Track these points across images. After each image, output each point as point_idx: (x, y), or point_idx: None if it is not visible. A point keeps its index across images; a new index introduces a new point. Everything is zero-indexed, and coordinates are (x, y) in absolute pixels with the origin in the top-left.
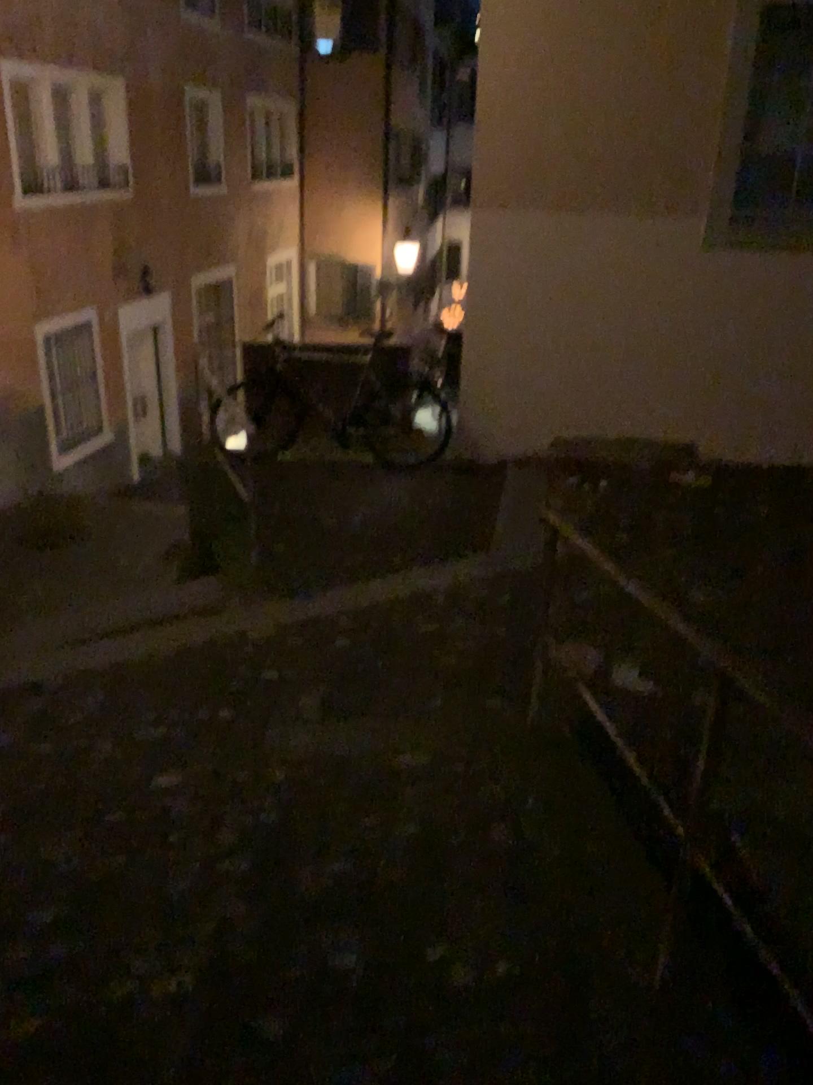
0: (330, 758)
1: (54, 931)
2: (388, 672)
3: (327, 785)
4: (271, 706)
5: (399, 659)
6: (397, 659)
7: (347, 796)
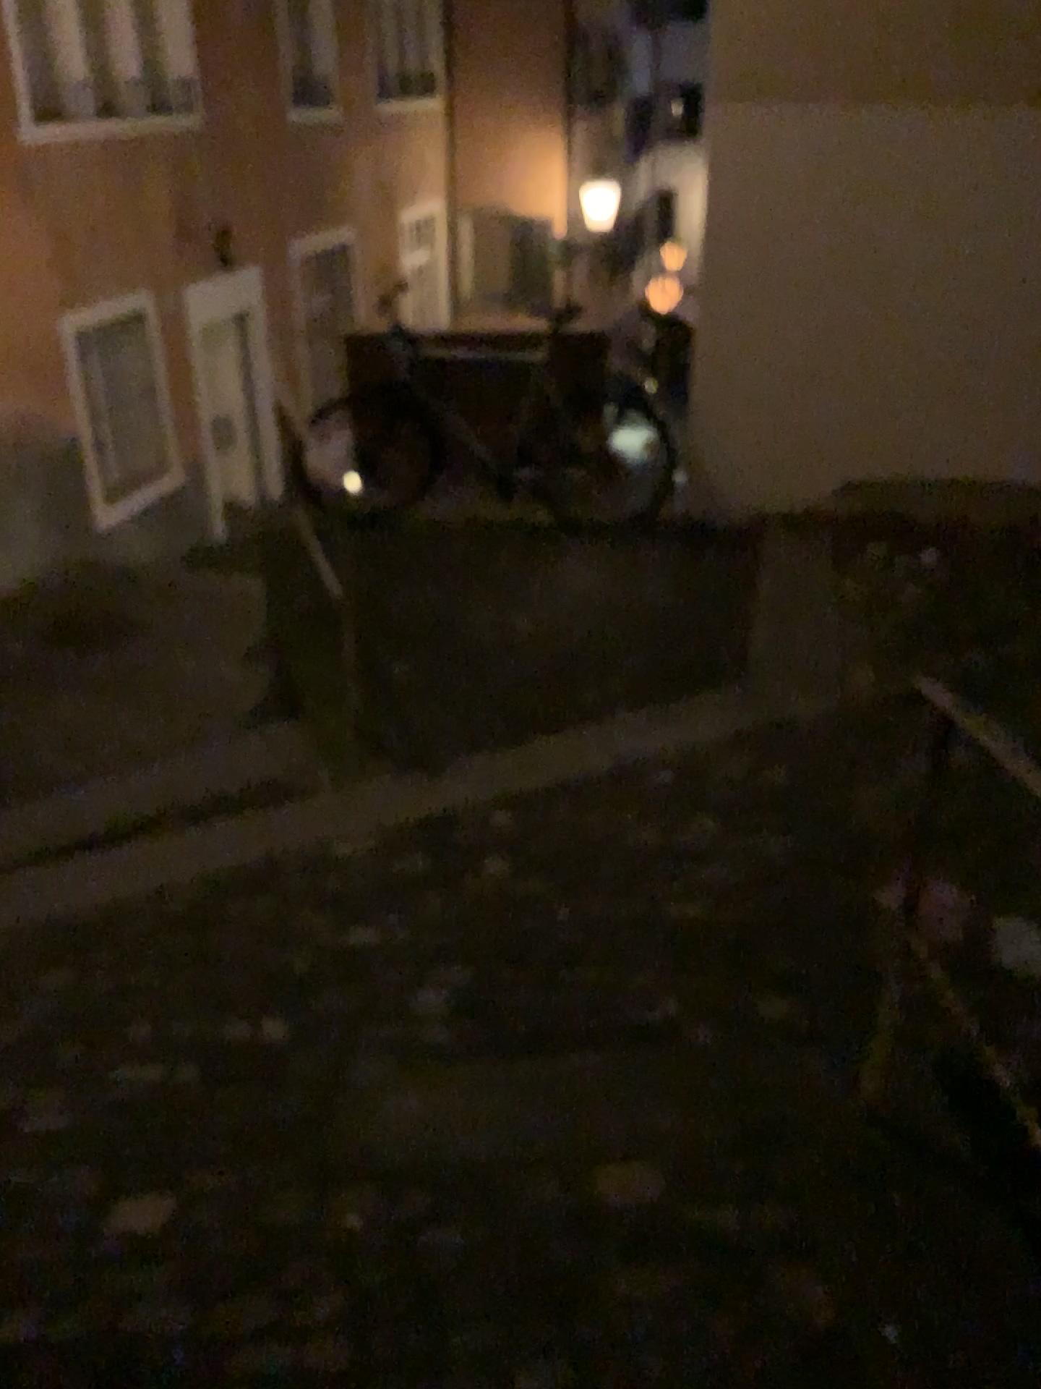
0: (468, 1170)
1: None
2: (582, 933)
3: (459, 1266)
4: (364, 1016)
5: (600, 904)
6: (597, 902)
7: (499, 1313)
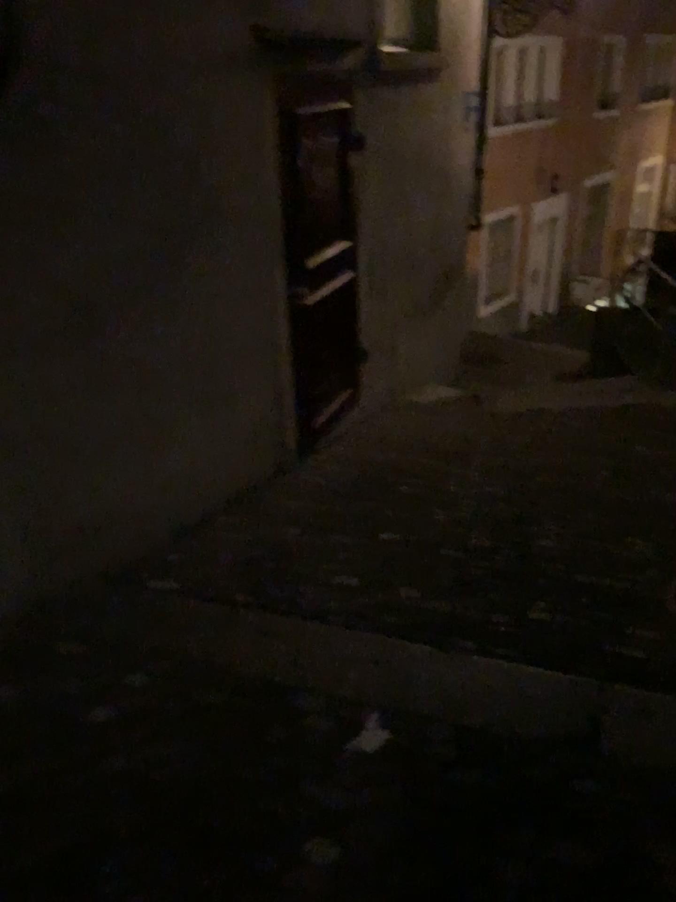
0: None
1: (614, 473)
2: None
3: None
4: None
5: None
6: None
7: None
